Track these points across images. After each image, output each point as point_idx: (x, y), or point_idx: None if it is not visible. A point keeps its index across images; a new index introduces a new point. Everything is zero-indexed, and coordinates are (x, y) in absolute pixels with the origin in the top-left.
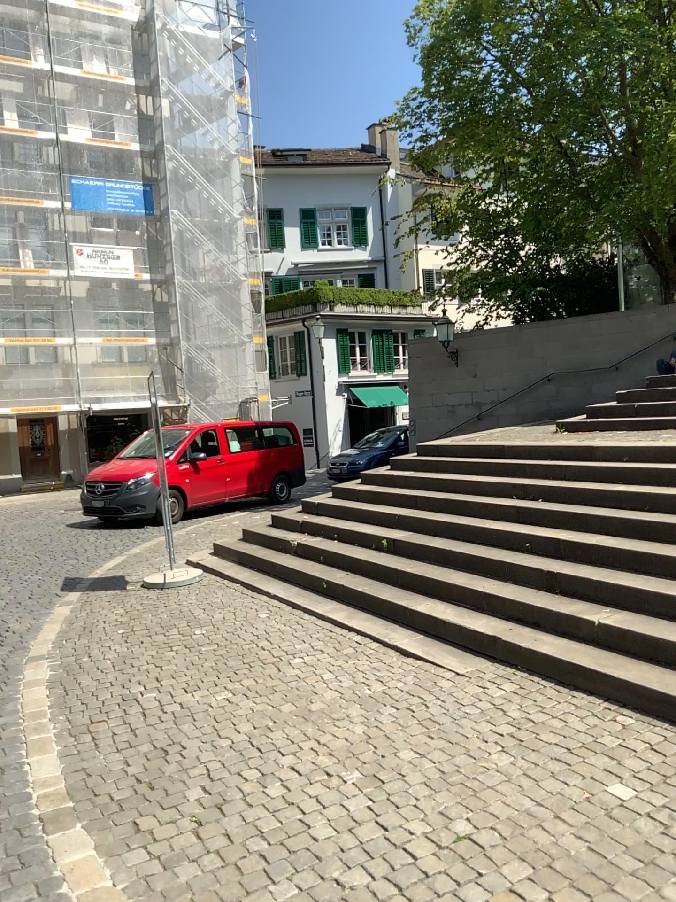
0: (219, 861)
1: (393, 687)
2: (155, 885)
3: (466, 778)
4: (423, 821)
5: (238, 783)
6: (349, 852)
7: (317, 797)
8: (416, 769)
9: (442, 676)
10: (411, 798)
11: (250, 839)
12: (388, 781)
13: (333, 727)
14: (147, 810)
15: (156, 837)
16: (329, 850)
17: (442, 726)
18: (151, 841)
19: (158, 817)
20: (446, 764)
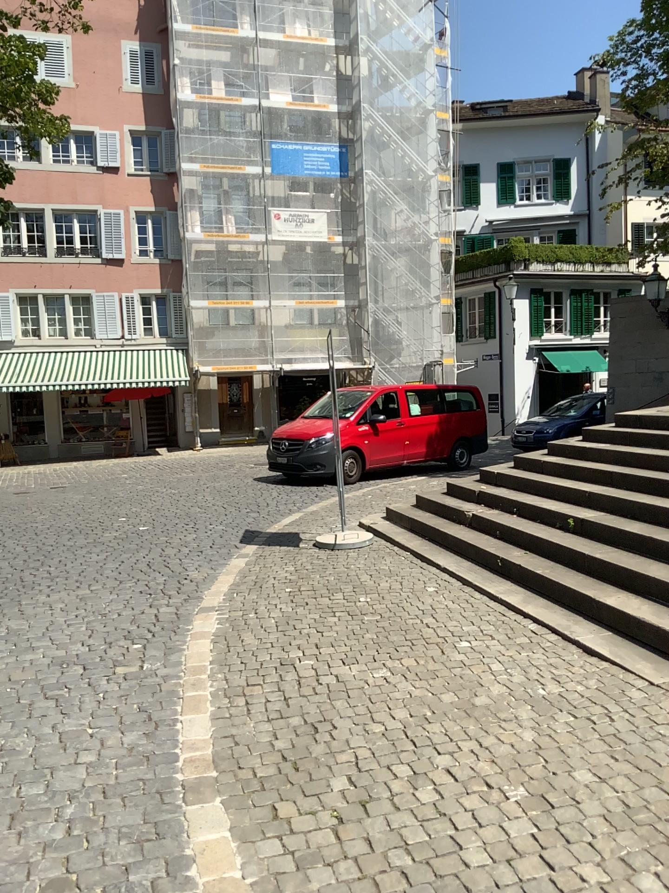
0: (356, 873)
1: (571, 691)
2: (285, 887)
3: (656, 820)
4: (599, 869)
5: (385, 780)
6: (504, 891)
7: (473, 814)
8: (594, 798)
9: (631, 684)
10: (585, 835)
11: (391, 852)
12: (559, 808)
13: (497, 730)
14: (286, 795)
15: (292, 829)
16: (481, 884)
17: (628, 747)
18: (286, 834)
19: (296, 806)
20: (631, 797)
